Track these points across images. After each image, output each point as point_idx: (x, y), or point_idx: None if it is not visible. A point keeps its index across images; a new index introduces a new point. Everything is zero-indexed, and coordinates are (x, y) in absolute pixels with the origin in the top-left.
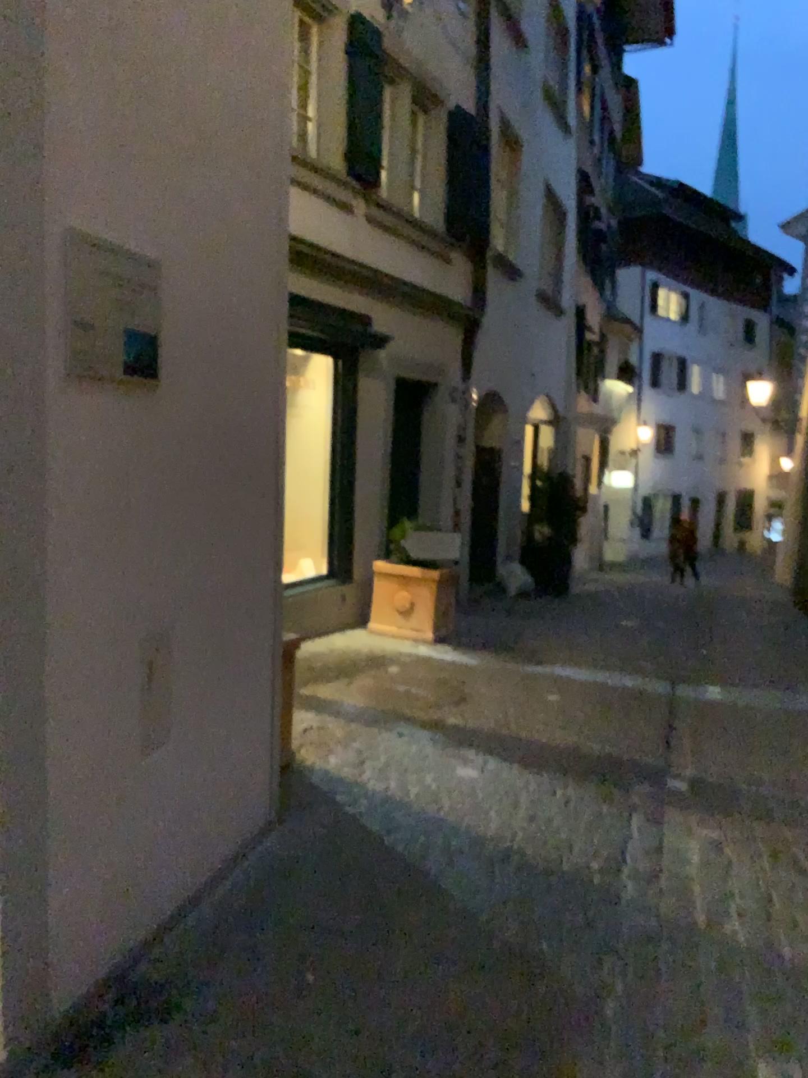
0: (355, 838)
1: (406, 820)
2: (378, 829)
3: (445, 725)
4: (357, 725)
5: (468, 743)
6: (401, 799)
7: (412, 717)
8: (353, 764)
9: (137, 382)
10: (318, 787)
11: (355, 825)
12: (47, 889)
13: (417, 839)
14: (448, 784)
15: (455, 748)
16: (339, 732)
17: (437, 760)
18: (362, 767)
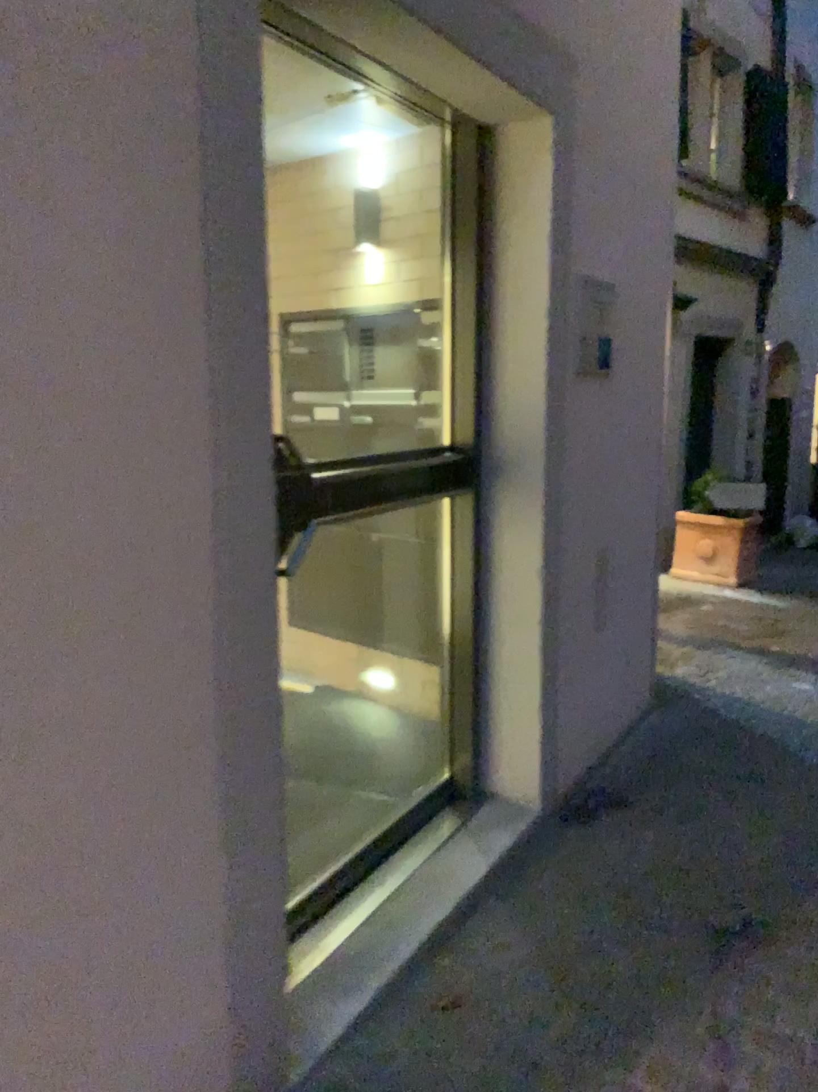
0: (724, 721)
1: (762, 713)
2: (741, 717)
3: (775, 649)
4: (697, 646)
5: (799, 664)
6: (753, 699)
7: (744, 642)
8: (703, 673)
9: (604, 371)
10: (680, 687)
11: (720, 713)
12: (560, 712)
13: (776, 725)
14: (791, 691)
15: (789, 666)
16: (683, 650)
17: (776, 674)
18: (712, 676)
